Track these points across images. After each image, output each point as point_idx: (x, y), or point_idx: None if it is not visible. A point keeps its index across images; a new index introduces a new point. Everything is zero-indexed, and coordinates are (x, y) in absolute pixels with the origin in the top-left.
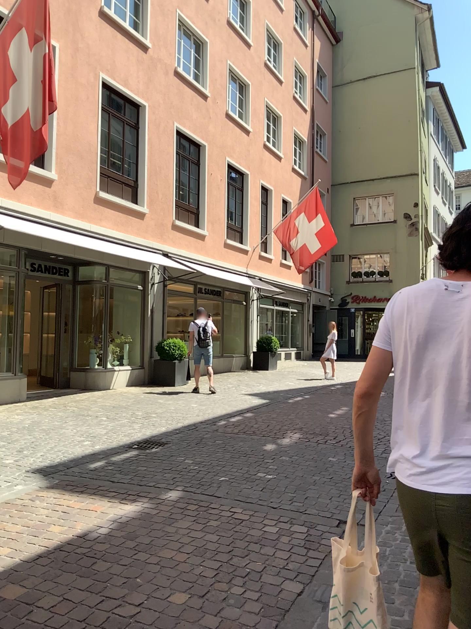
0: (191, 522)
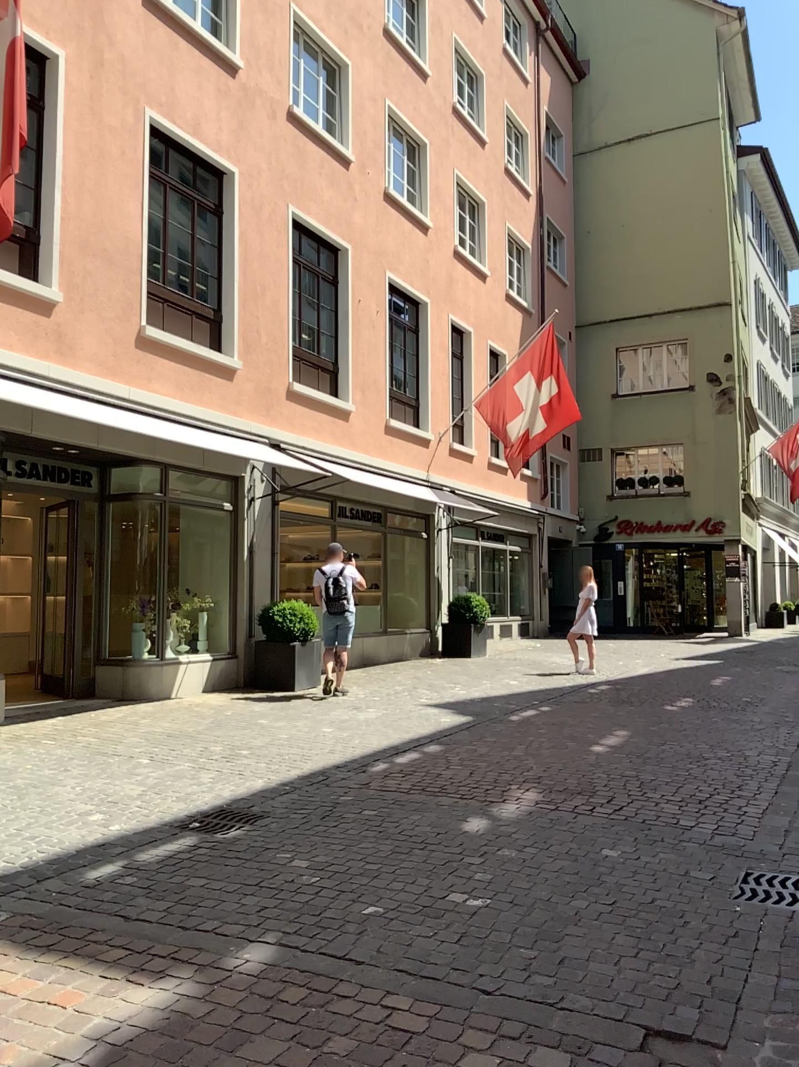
0: (284, 1049)
